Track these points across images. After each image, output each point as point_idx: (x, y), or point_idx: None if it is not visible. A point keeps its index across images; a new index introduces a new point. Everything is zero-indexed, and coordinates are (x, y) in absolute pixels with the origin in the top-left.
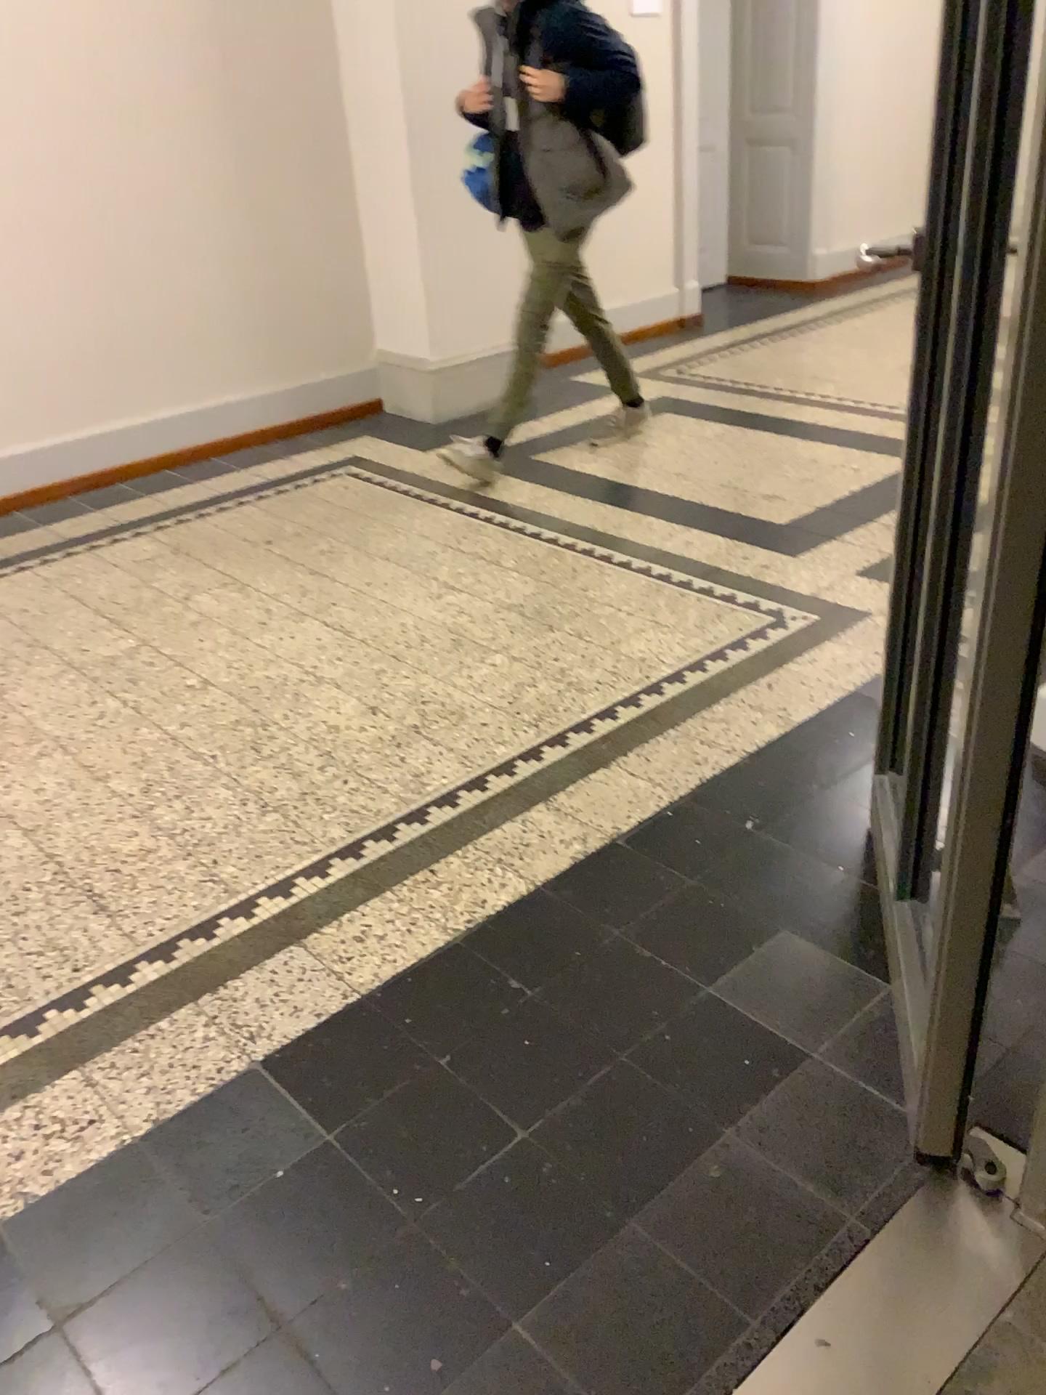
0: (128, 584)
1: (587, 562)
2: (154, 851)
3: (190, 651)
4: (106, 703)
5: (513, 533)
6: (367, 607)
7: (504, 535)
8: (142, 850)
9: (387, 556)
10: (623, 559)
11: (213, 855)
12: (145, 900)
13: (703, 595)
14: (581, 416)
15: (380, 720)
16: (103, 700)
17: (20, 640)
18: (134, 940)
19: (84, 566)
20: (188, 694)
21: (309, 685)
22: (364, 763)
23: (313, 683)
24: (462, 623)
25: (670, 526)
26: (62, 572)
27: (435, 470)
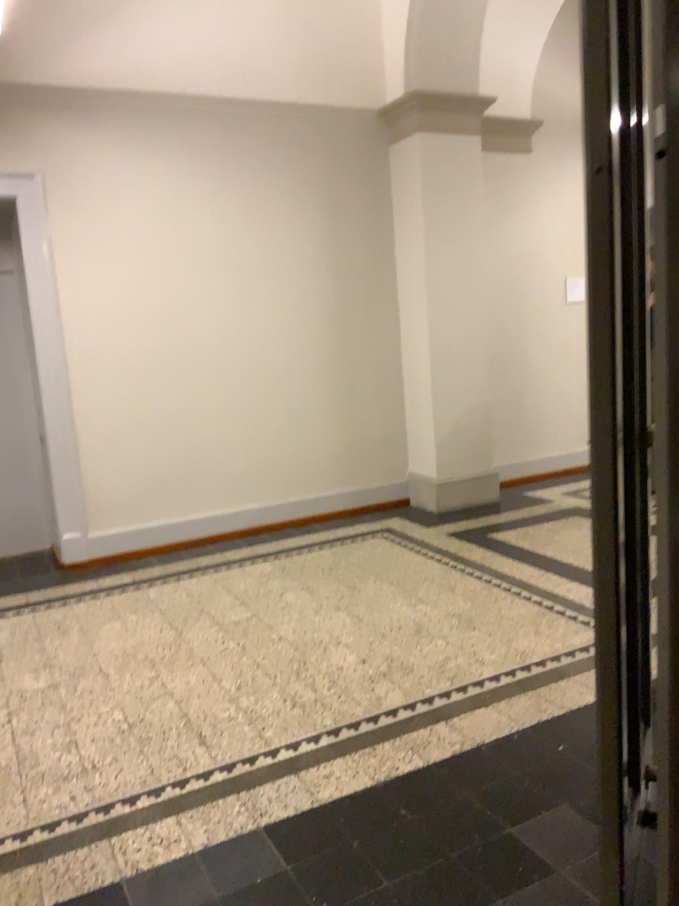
0: (254, 586)
1: (506, 596)
2: (235, 719)
3: (277, 623)
4: (229, 644)
5: (468, 576)
6: (376, 609)
7: (462, 577)
8: (229, 718)
9: (393, 583)
10: (529, 596)
11: (264, 725)
12: (225, 742)
13: (572, 620)
14: (524, 514)
15: (368, 668)
16: (228, 643)
17: (194, 609)
18: (215, 760)
19: (234, 575)
20: (271, 644)
21: (335, 647)
22: (353, 689)
23: (337, 646)
24: (426, 622)
25: (562, 580)
26: (222, 577)
27: (432, 539)
